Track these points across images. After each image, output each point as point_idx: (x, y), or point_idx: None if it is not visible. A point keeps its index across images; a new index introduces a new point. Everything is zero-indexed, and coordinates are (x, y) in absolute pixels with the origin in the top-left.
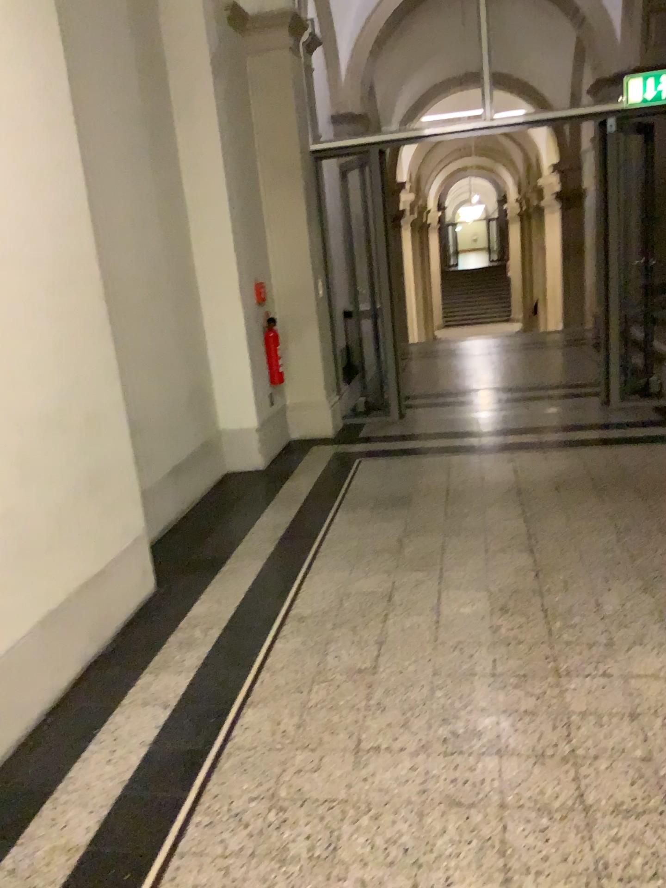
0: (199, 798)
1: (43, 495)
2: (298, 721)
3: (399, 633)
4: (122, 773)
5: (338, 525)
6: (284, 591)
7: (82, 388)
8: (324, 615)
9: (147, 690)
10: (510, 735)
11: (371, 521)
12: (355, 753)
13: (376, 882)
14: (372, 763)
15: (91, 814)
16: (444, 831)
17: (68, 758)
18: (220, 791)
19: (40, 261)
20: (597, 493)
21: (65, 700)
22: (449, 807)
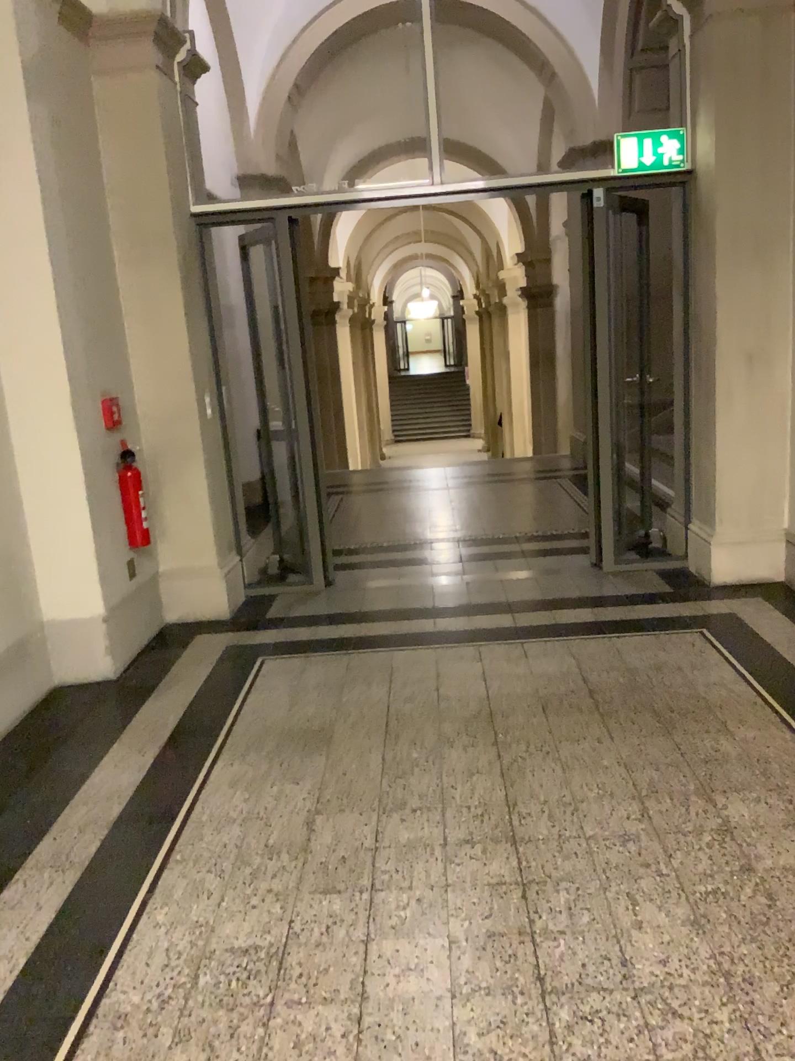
0: None
1: None
2: None
3: (290, 1049)
4: None
5: (213, 789)
6: (100, 946)
7: None
8: (161, 1006)
9: None
10: None
11: (267, 781)
12: None
13: None
14: None
15: None
16: None
17: None
18: None
19: None
20: (601, 719)
21: None
22: None
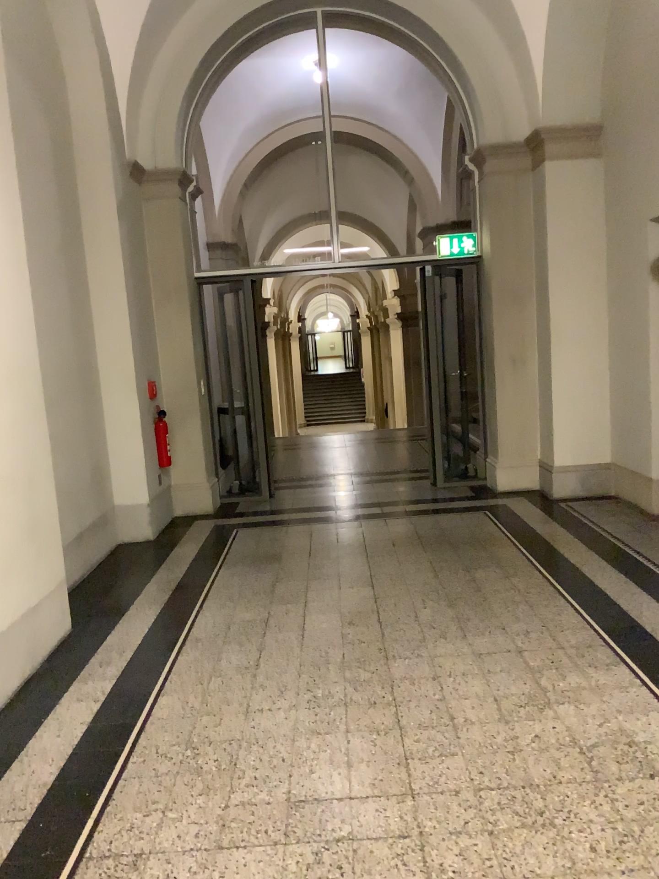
0: (134, 746)
1: (1, 539)
2: (202, 700)
3: (274, 644)
4: (71, 739)
5: (221, 579)
6: (181, 624)
7: (27, 459)
8: (215, 637)
9: (80, 692)
10: (353, 694)
11: (248, 575)
12: (245, 713)
13: (264, 775)
14: (258, 717)
15: (53, 763)
16: (309, 746)
17: (25, 735)
18: (149, 742)
19: (6, 362)
20: (423, 548)
21: (12, 703)
22: (312, 734)
